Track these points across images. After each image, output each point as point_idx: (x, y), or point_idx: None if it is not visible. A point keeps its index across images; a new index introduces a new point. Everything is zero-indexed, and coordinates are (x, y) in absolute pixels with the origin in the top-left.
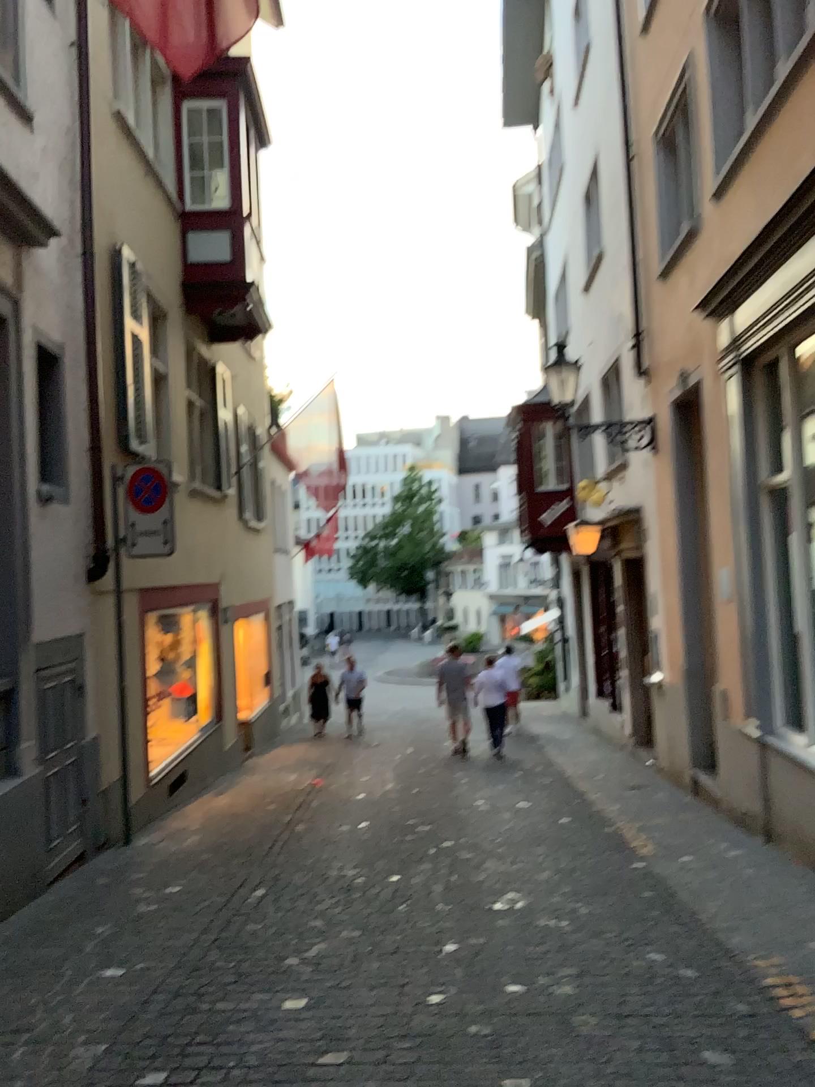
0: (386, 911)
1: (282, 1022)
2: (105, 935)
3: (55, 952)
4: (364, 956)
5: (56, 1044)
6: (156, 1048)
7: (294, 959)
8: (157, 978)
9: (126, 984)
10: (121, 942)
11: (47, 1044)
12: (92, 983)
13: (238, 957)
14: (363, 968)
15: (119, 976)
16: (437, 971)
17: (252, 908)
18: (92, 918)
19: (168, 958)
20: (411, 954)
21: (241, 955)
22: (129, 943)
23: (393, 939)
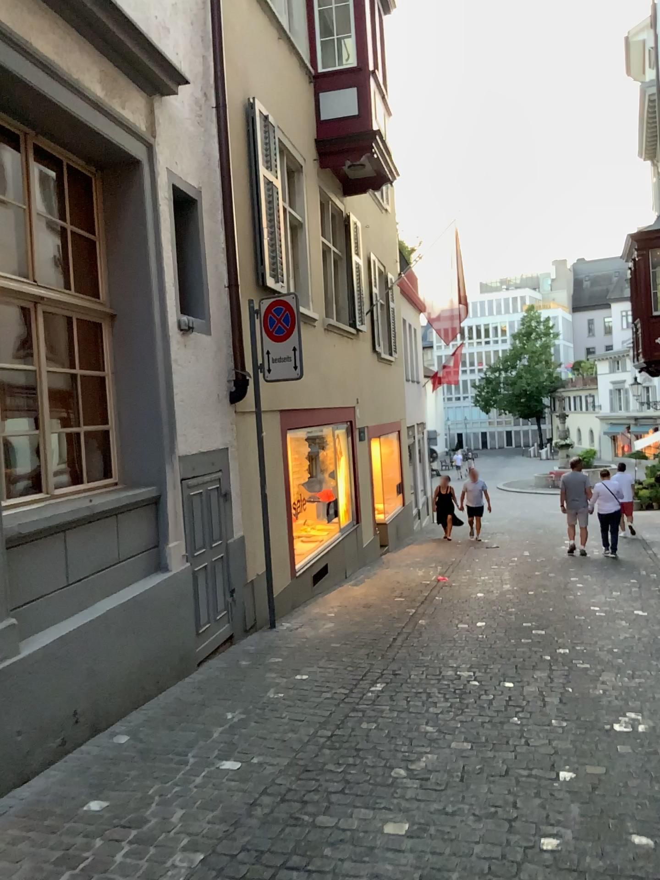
0: (498, 725)
1: (379, 856)
2: (232, 722)
3: (185, 735)
4: (471, 779)
5: (157, 848)
6: (248, 869)
7: (400, 773)
8: (267, 779)
9: (237, 782)
10: (242, 733)
11: (150, 845)
12: (208, 777)
13: (346, 764)
14: (469, 795)
15: (233, 770)
16: (551, 809)
17: (366, 708)
18: (225, 703)
19: (281, 755)
20: (523, 783)
21: (350, 761)
22: (250, 735)
23: (504, 761)
